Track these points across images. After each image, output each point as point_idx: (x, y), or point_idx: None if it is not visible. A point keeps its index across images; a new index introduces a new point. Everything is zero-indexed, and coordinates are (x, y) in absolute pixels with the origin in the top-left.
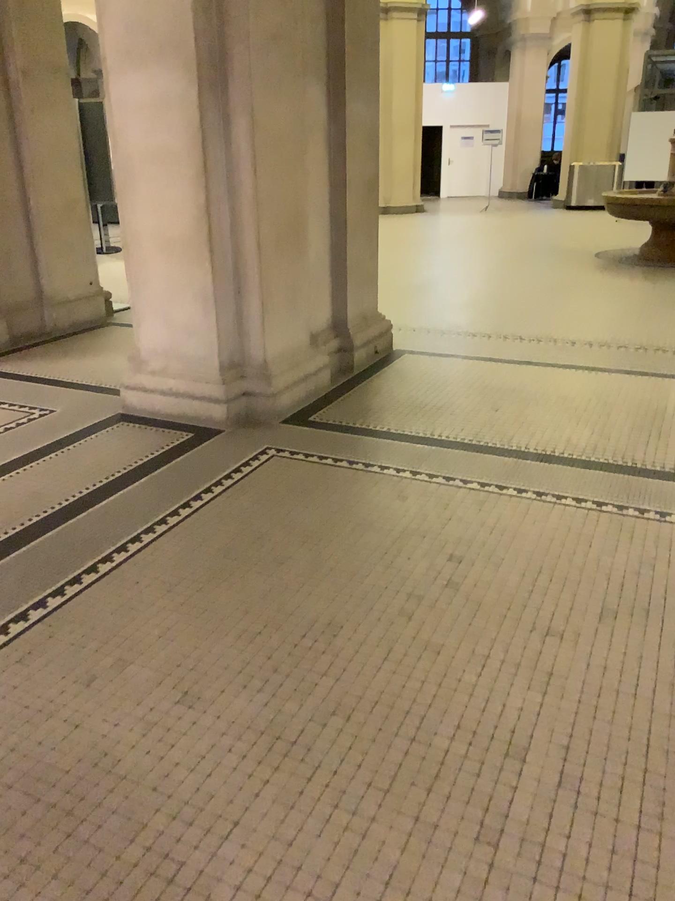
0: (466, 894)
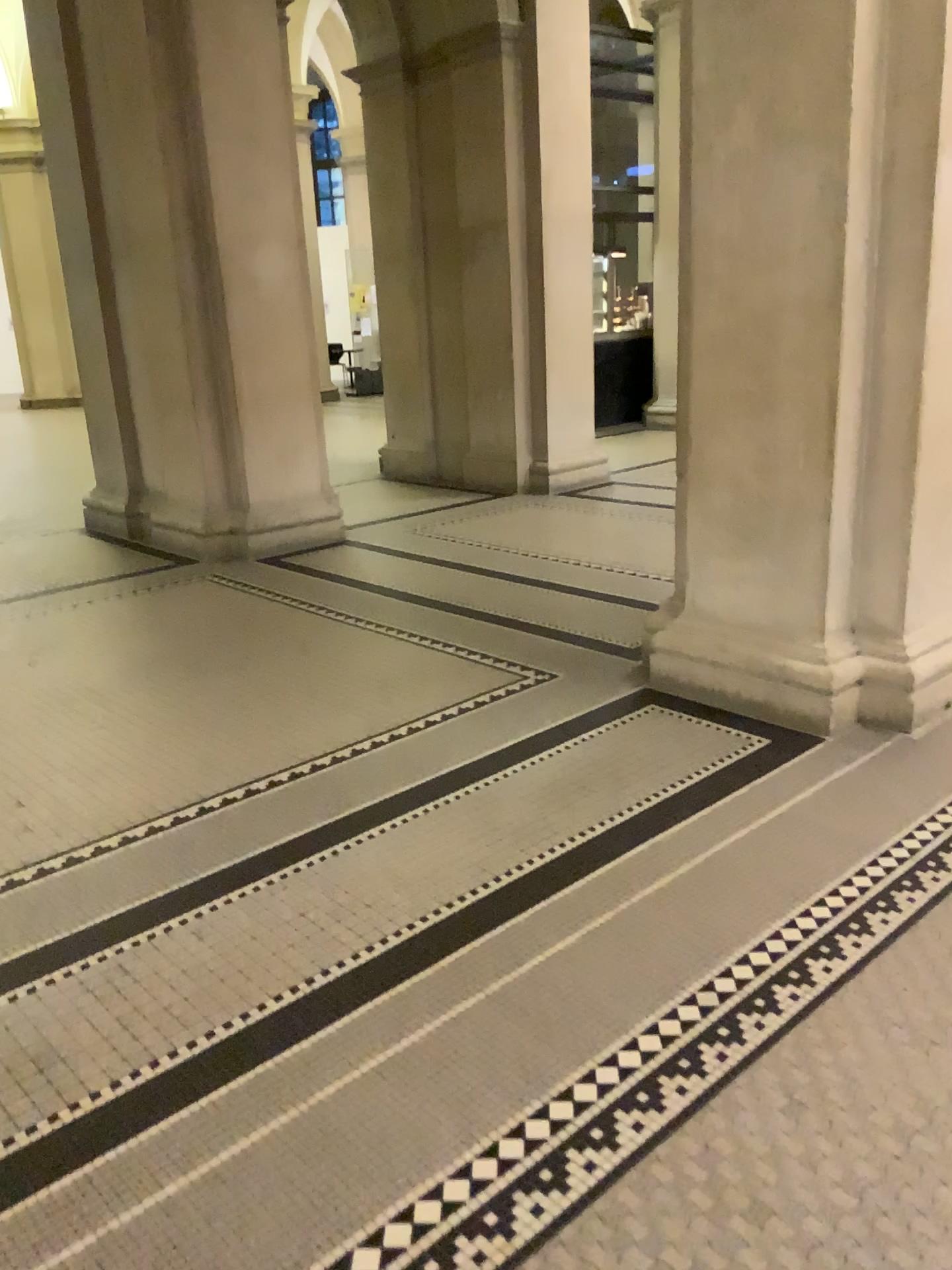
0: (110, 736)
